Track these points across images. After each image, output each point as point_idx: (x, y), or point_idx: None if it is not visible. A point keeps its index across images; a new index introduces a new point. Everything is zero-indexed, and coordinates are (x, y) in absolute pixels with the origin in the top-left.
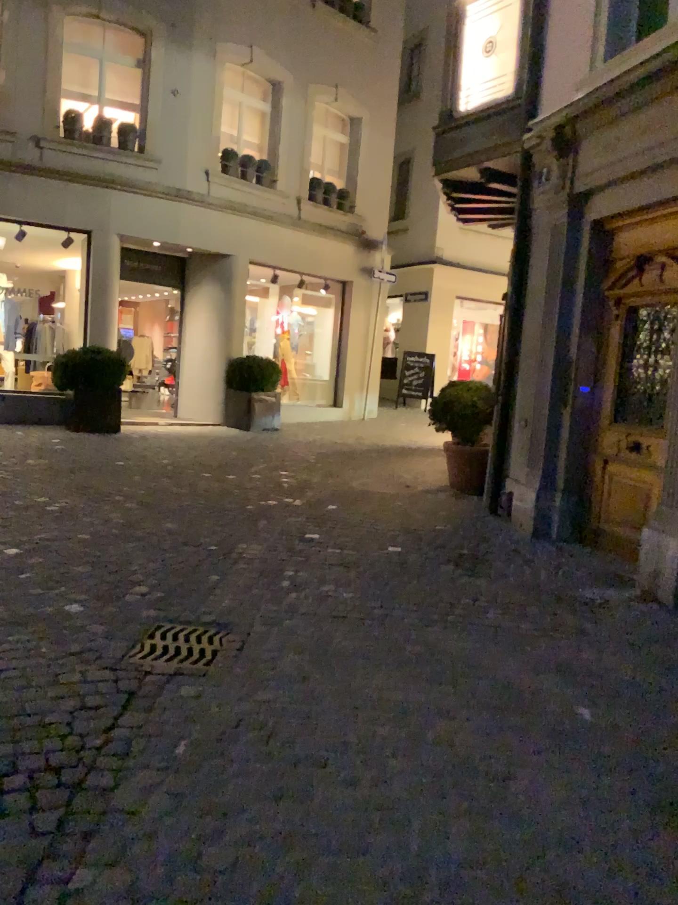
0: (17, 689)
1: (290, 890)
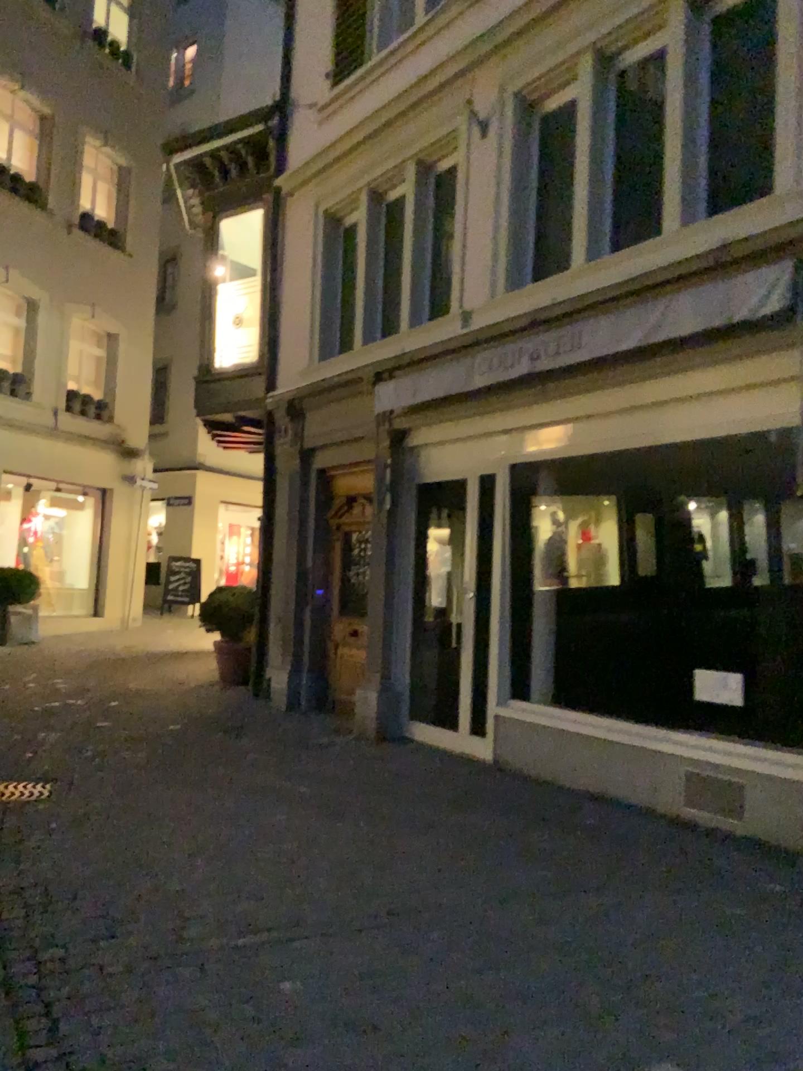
0: None
1: (146, 847)
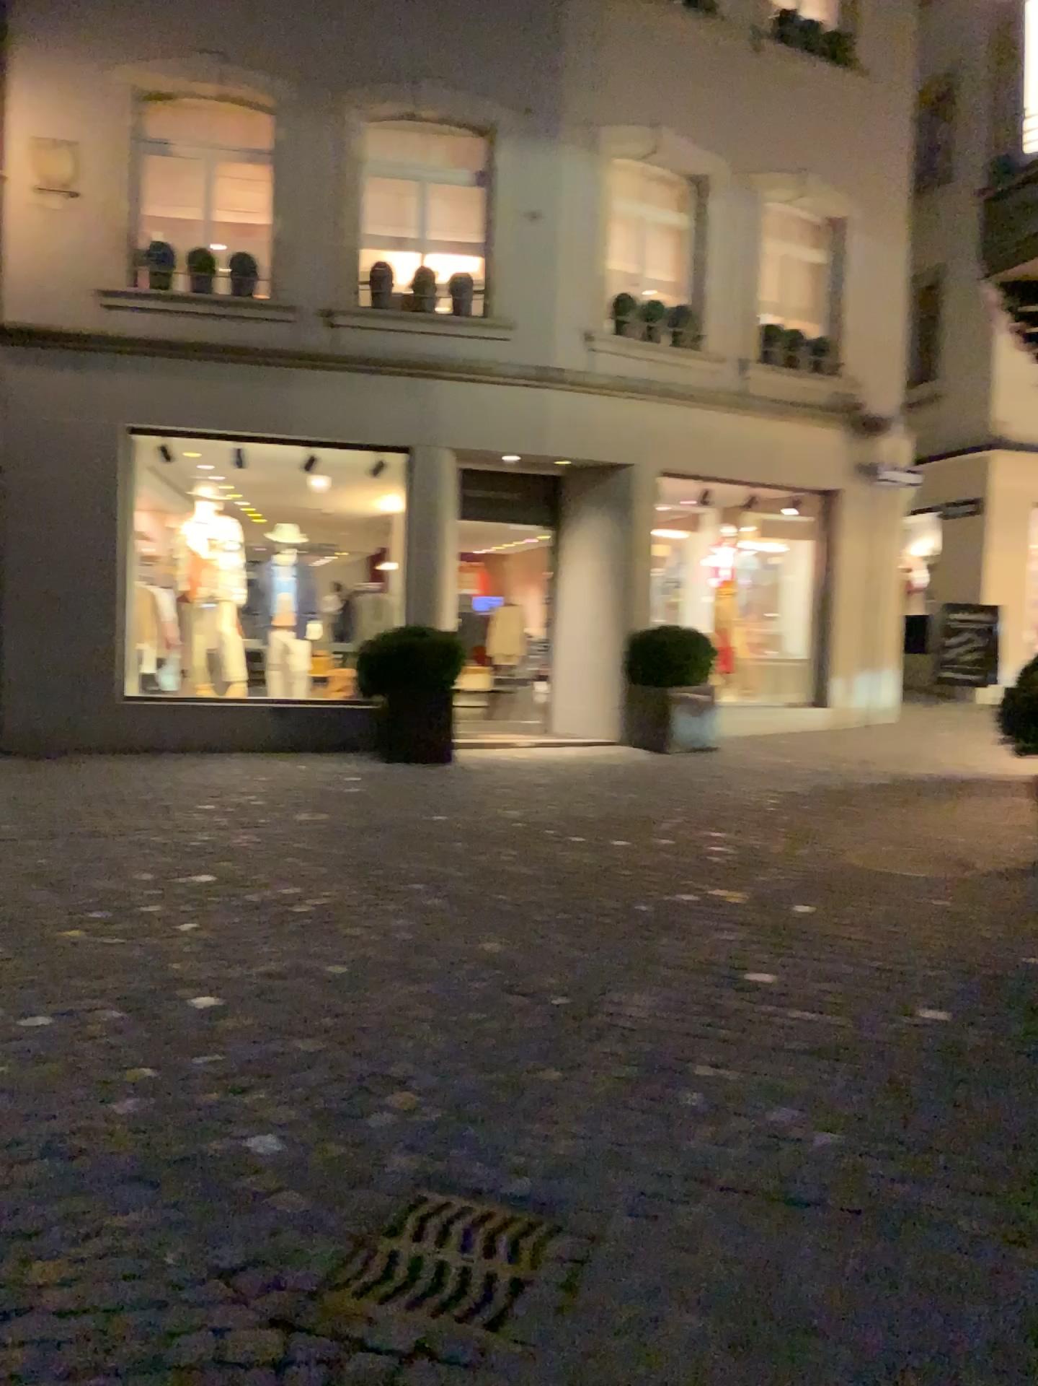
0: (67, 1380)
1: None
